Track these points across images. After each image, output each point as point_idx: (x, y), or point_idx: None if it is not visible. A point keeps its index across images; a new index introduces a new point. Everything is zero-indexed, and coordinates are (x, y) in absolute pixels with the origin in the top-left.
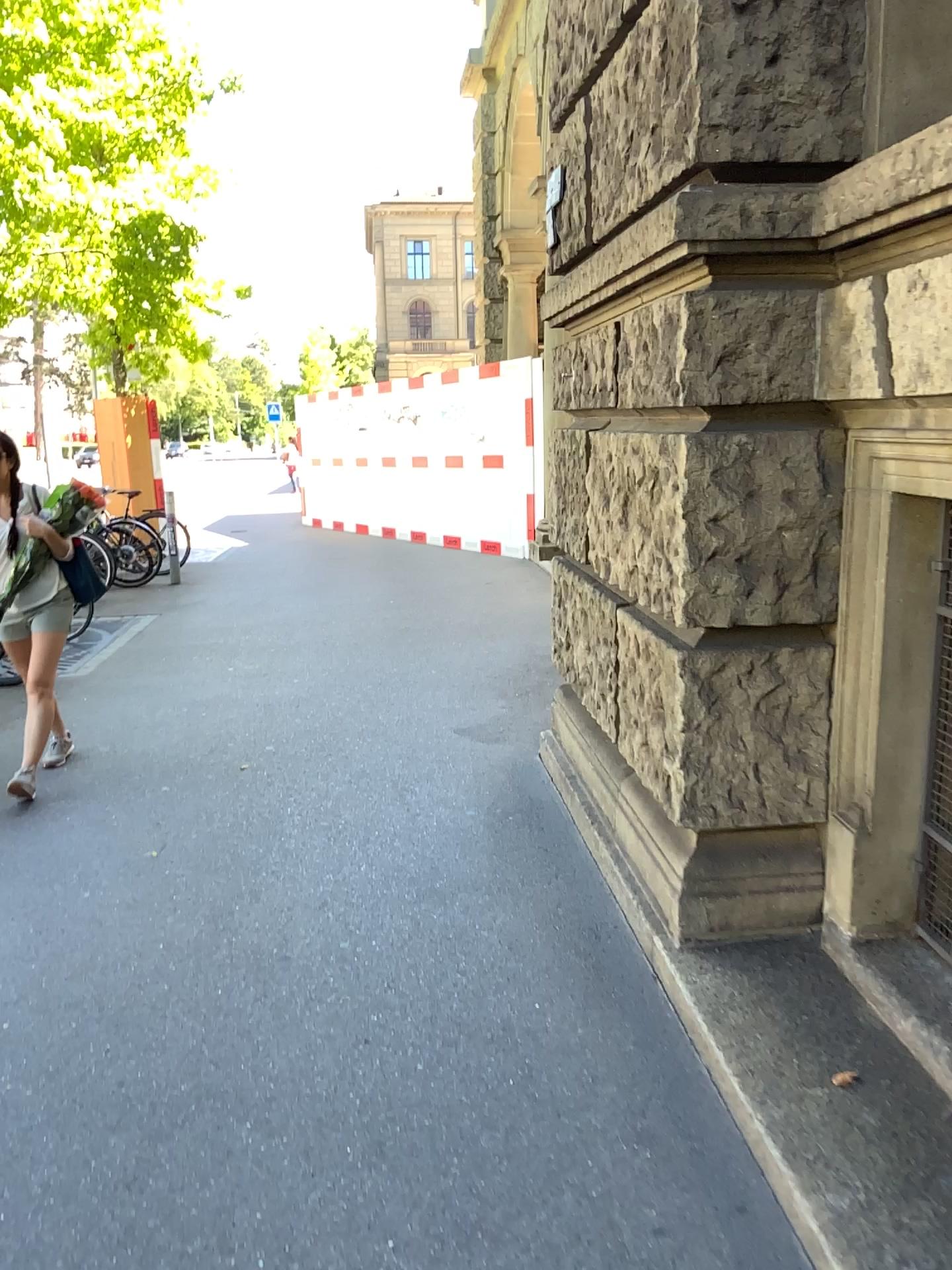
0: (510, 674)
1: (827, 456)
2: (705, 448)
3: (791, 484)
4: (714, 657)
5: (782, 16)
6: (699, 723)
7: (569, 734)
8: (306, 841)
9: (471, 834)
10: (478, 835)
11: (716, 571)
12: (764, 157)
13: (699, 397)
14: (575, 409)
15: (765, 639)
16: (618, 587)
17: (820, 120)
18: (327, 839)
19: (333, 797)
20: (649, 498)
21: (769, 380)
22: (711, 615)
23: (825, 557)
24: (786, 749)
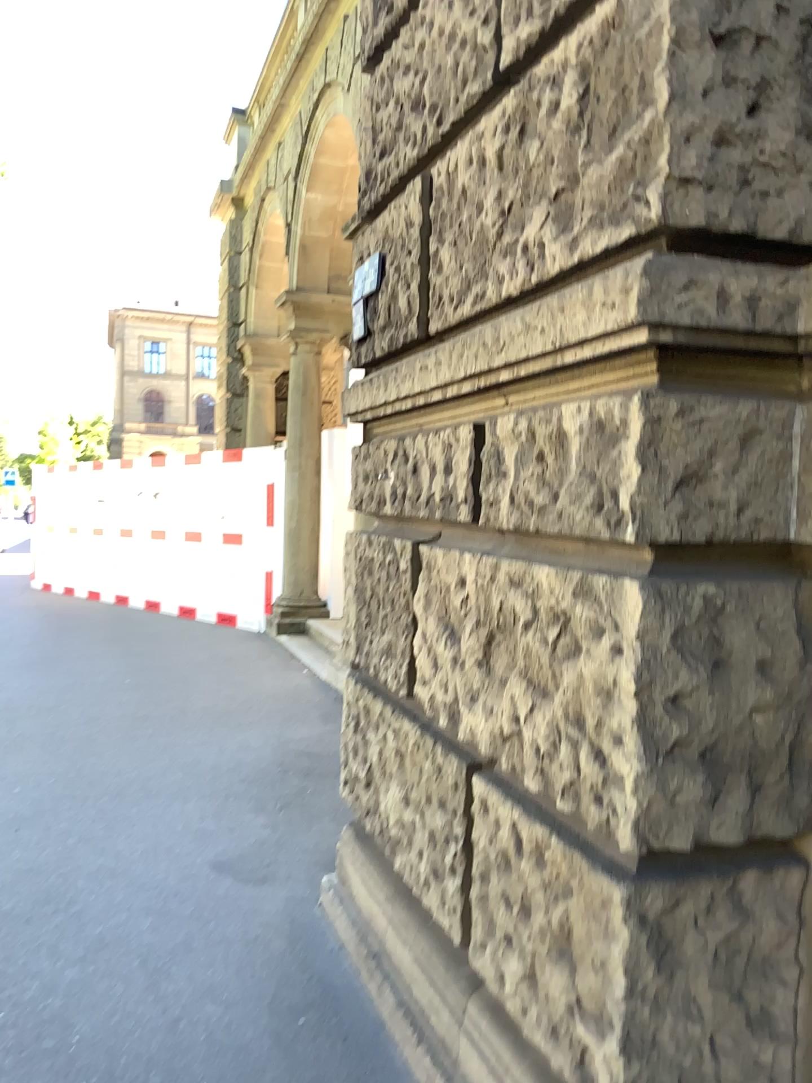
0: (265, 776)
1: (803, 614)
2: (663, 601)
3: (762, 650)
4: (664, 888)
5: (766, 59)
6: (647, 988)
7: (365, 889)
8: (26, 1080)
9: (255, 1052)
10: (265, 1053)
11: (675, 770)
12: (740, 229)
13: (657, 532)
14: (395, 516)
15: (723, 856)
16: (472, 745)
17: (804, 193)
18: (57, 1076)
19: (66, 987)
20: (549, 651)
21: (740, 513)
22: (665, 831)
23: (802, 748)
24: (747, 1007)
